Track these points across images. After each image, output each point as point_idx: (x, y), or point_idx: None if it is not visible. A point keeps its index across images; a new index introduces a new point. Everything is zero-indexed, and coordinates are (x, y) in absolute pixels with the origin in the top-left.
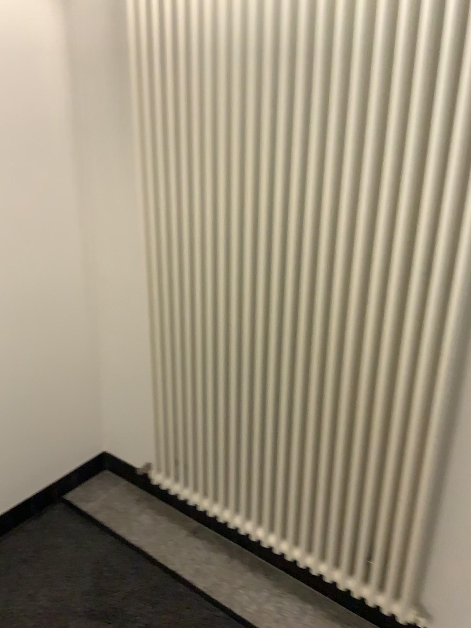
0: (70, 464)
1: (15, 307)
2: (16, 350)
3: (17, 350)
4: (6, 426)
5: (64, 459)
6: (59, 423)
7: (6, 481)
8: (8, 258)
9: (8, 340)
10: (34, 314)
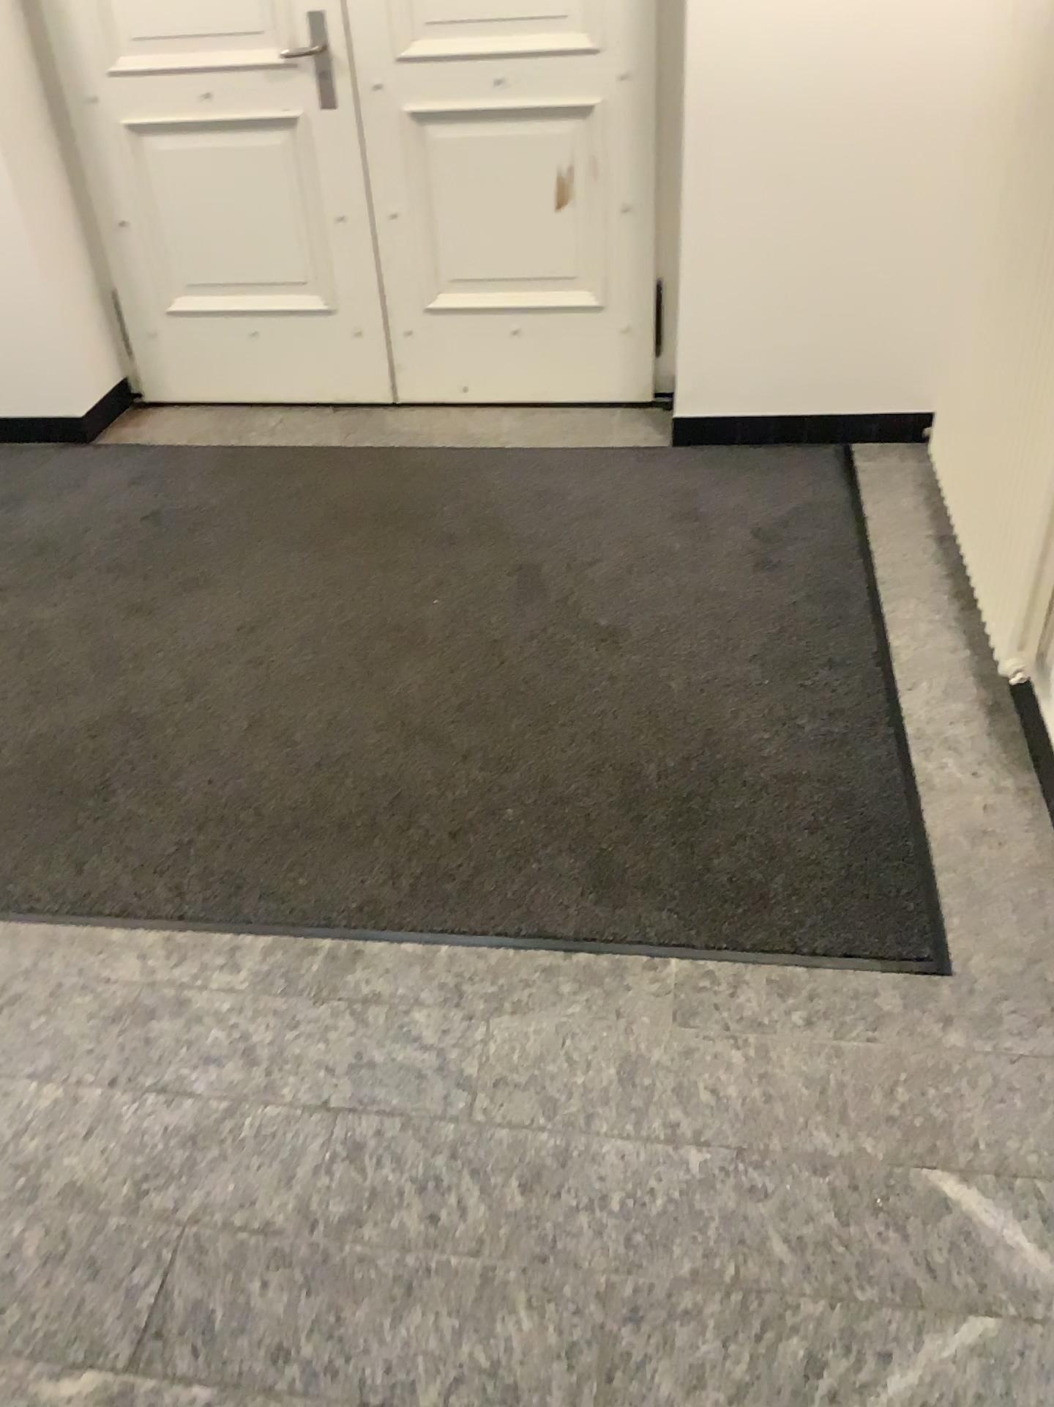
0: (868, 404)
1: (852, 133)
2: (836, 197)
3: (836, 197)
4: (794, 298)
5: (862, 392)
6: (870, 334)
7: (775, 373)
8: (861, 57)
9: (828, 178)
10: (876, 152)
